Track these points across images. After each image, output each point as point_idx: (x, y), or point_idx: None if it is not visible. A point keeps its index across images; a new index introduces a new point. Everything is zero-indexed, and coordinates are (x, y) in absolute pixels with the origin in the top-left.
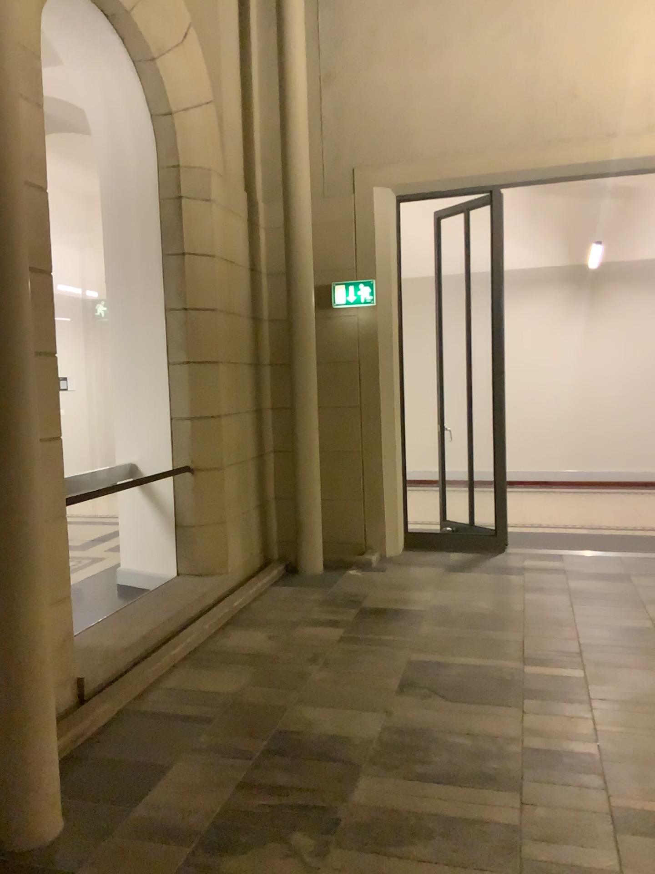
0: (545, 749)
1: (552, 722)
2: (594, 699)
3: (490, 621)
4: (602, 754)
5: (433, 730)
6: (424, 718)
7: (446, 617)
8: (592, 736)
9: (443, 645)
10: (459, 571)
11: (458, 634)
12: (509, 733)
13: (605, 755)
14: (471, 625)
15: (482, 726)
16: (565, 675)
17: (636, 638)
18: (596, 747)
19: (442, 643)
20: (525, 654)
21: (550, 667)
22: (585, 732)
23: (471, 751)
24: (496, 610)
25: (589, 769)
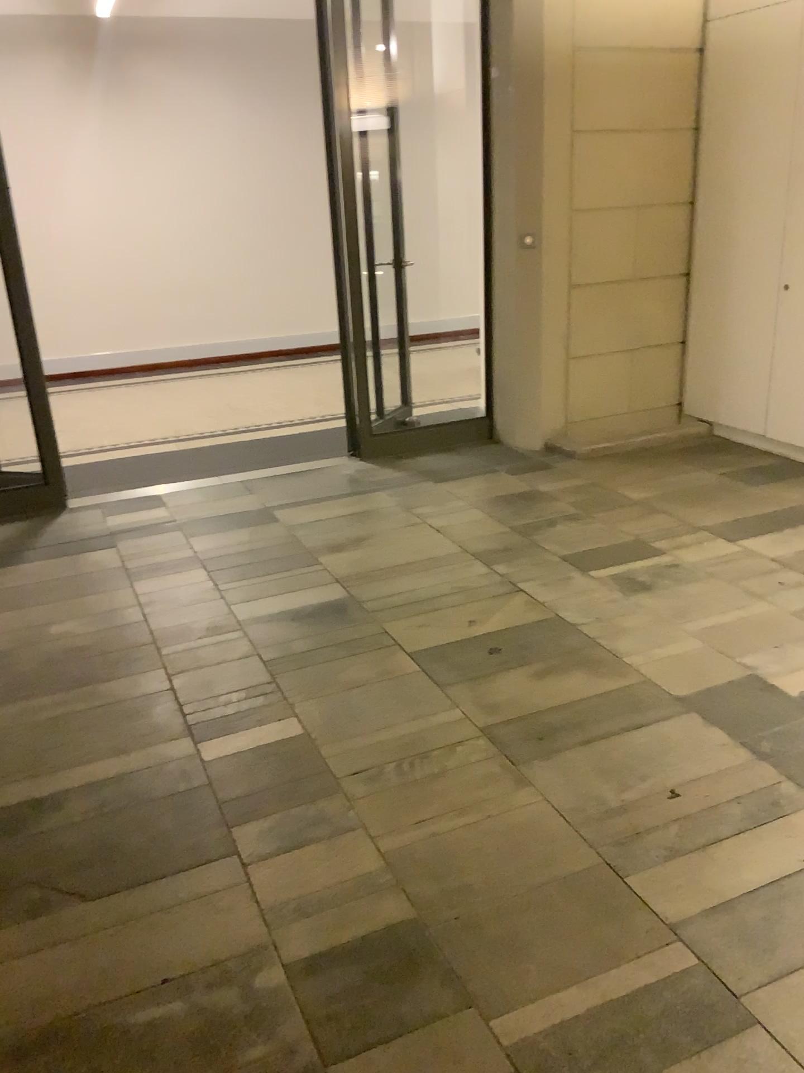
0: (330, 954)
1: (309, 872)
2: (346, 782)
3: (101, 665)
4: (423, 913)
5: (88, 1014)
6: (58, 985)
7: (13, 678)
8: (388, 874)
9: (30, 754)
10: (4, 568)
11: (49, 713)
12: (246, 941)
13: (432, 916)
14: (68, 684)
15: (188, 947)
16: (277, 743)
17: (340, 625)
18: (405, 900)
19: (25, 748)
20: (191, 720)
21: (245, 736)
22: (373, 871)
23: (194, 1036)
24: (101, 635)
25: (425, 968)
